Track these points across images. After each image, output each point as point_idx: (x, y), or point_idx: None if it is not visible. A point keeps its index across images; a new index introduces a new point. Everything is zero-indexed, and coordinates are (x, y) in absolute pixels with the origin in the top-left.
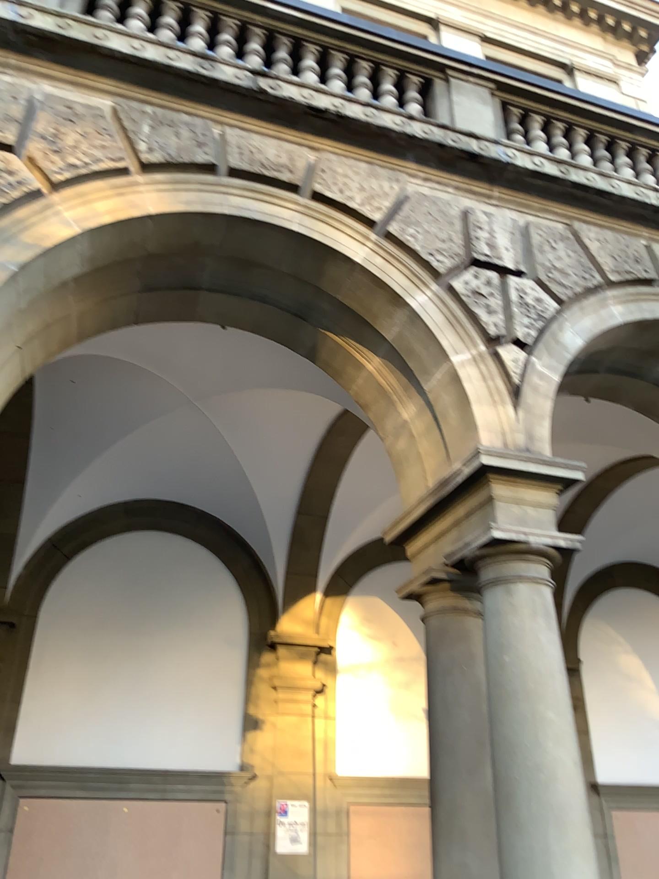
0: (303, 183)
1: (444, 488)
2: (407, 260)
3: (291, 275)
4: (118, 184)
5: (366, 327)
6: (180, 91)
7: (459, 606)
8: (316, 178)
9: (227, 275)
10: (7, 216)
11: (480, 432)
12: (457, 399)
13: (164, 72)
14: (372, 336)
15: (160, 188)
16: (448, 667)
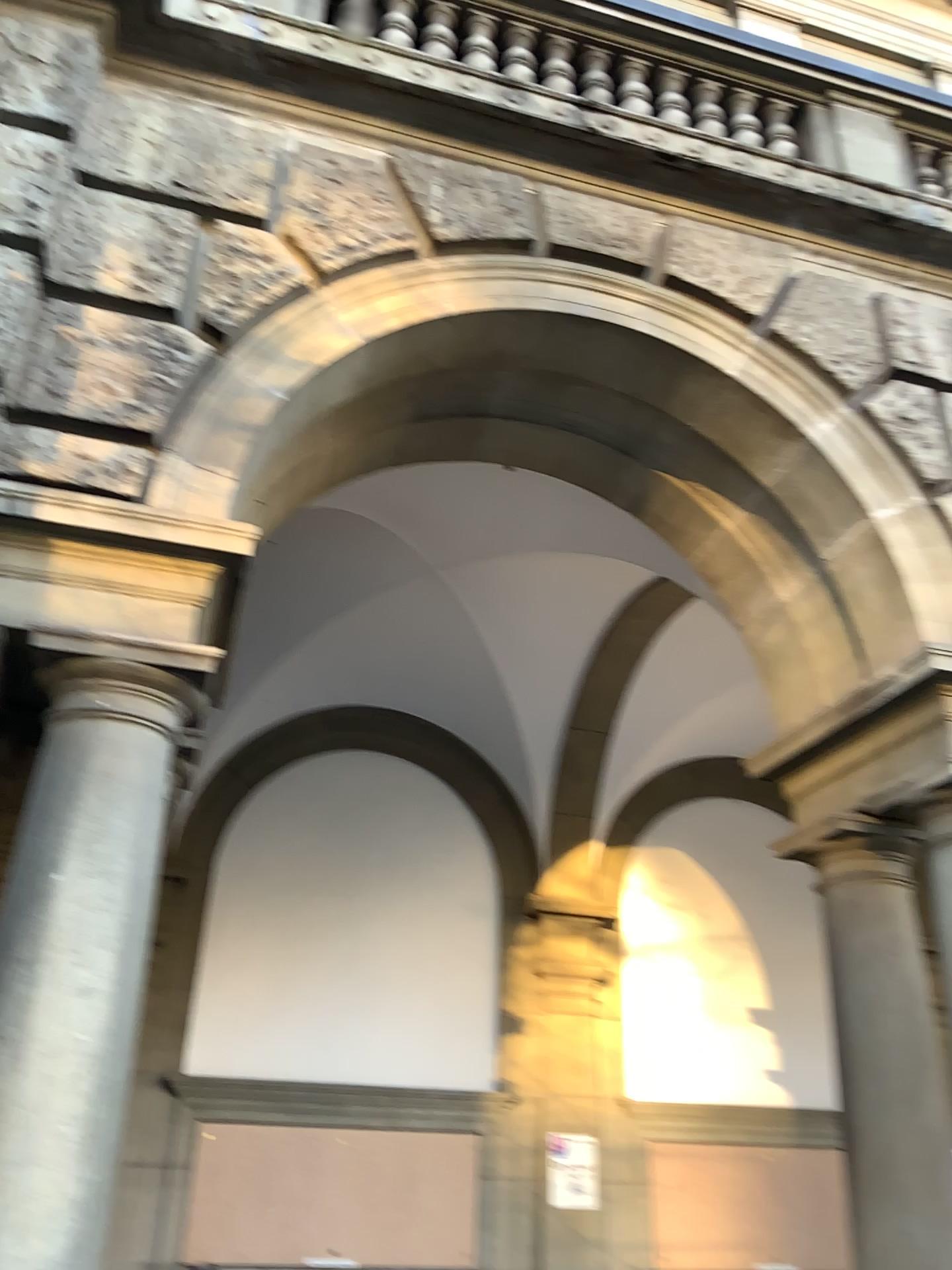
0: (650, 264)
1: (854, 702)
2: (800, 374)
3: (624, 394)
4: (406, 271)
5: (729, 470)
6: (476, 134)
7: (881, 870)
8: (668, 257)
9: (531, 395)
10: (266, 320)
11: (916, 622)
12: (876, 575)
13: (455, 107)
14: (736, 482)
15: (461, 276)
16: (864, 956)
